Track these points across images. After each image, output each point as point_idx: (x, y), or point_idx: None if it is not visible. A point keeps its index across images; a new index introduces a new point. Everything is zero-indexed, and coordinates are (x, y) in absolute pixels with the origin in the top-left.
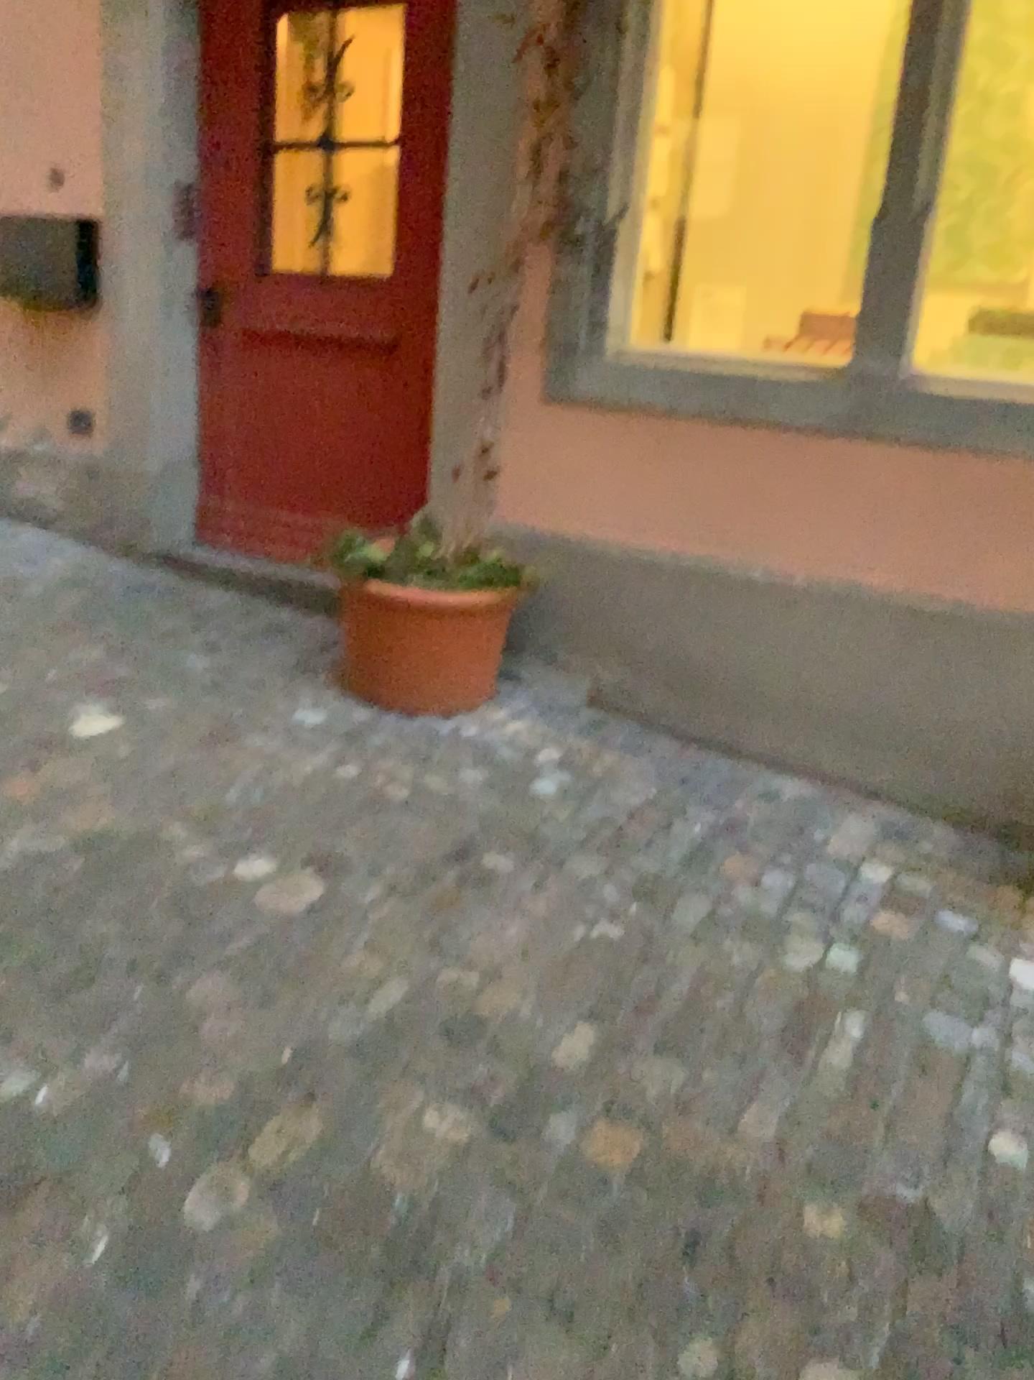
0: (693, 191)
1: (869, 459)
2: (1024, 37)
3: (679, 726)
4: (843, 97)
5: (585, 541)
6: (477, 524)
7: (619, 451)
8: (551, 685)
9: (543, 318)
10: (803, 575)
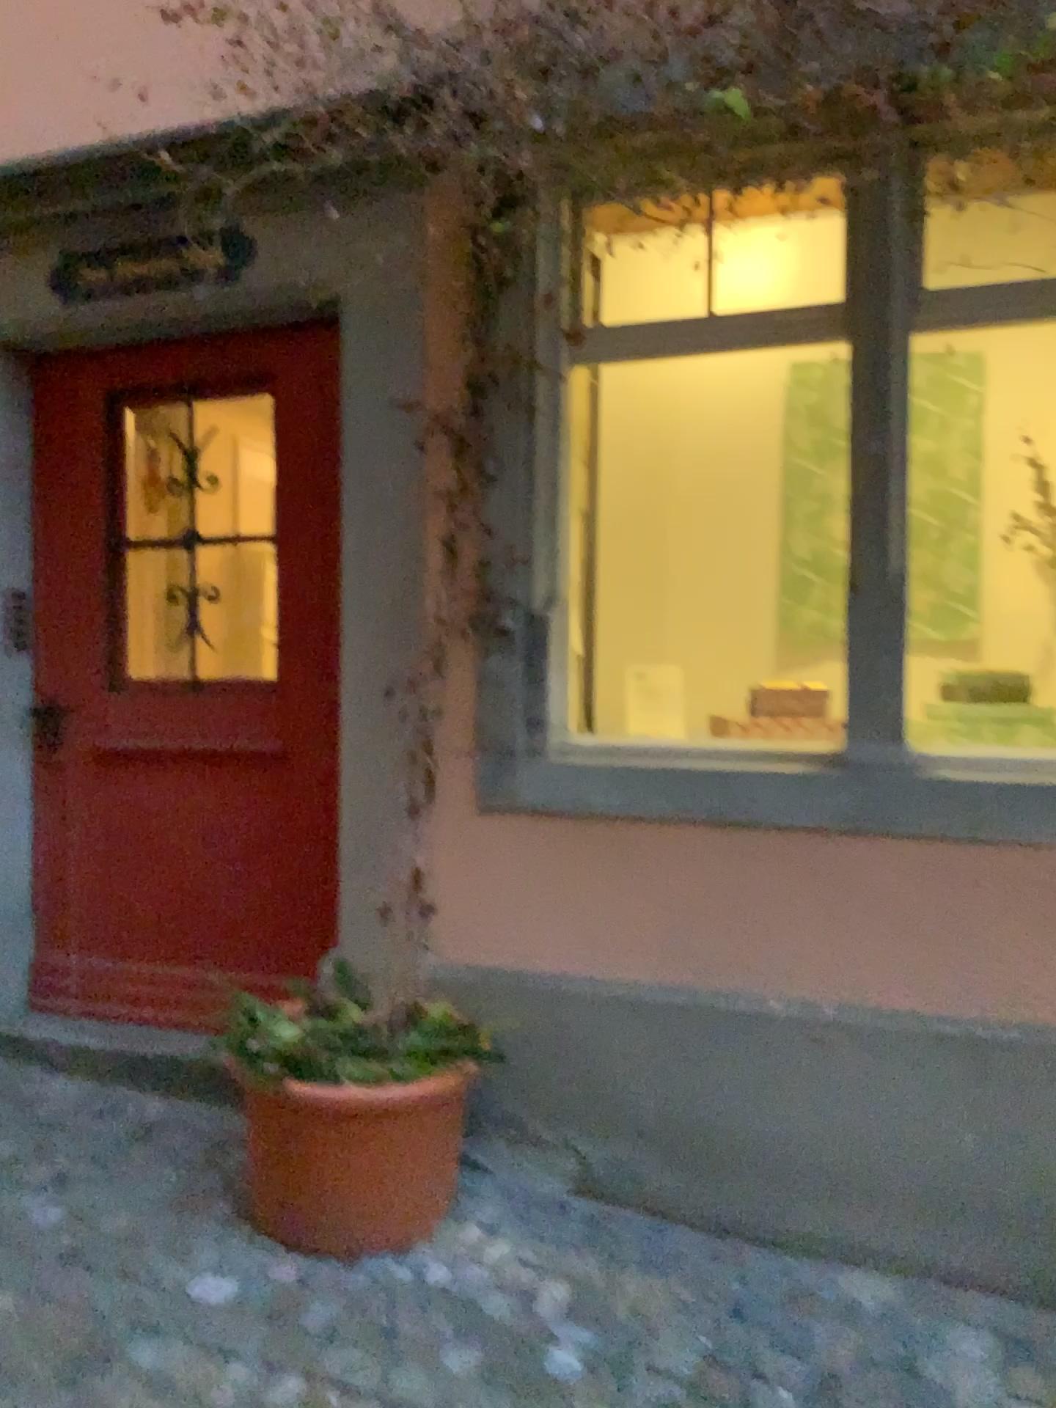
0: (602, 562)
1: (894, 856)
2: (934, 398)
3: (703, 1212)
4: (753, 462)
5: (553, 980)
6: (413, 970)
7: (583, 867)
8: (525, 1169)
9: (475, 719)
10: (836, 1003)
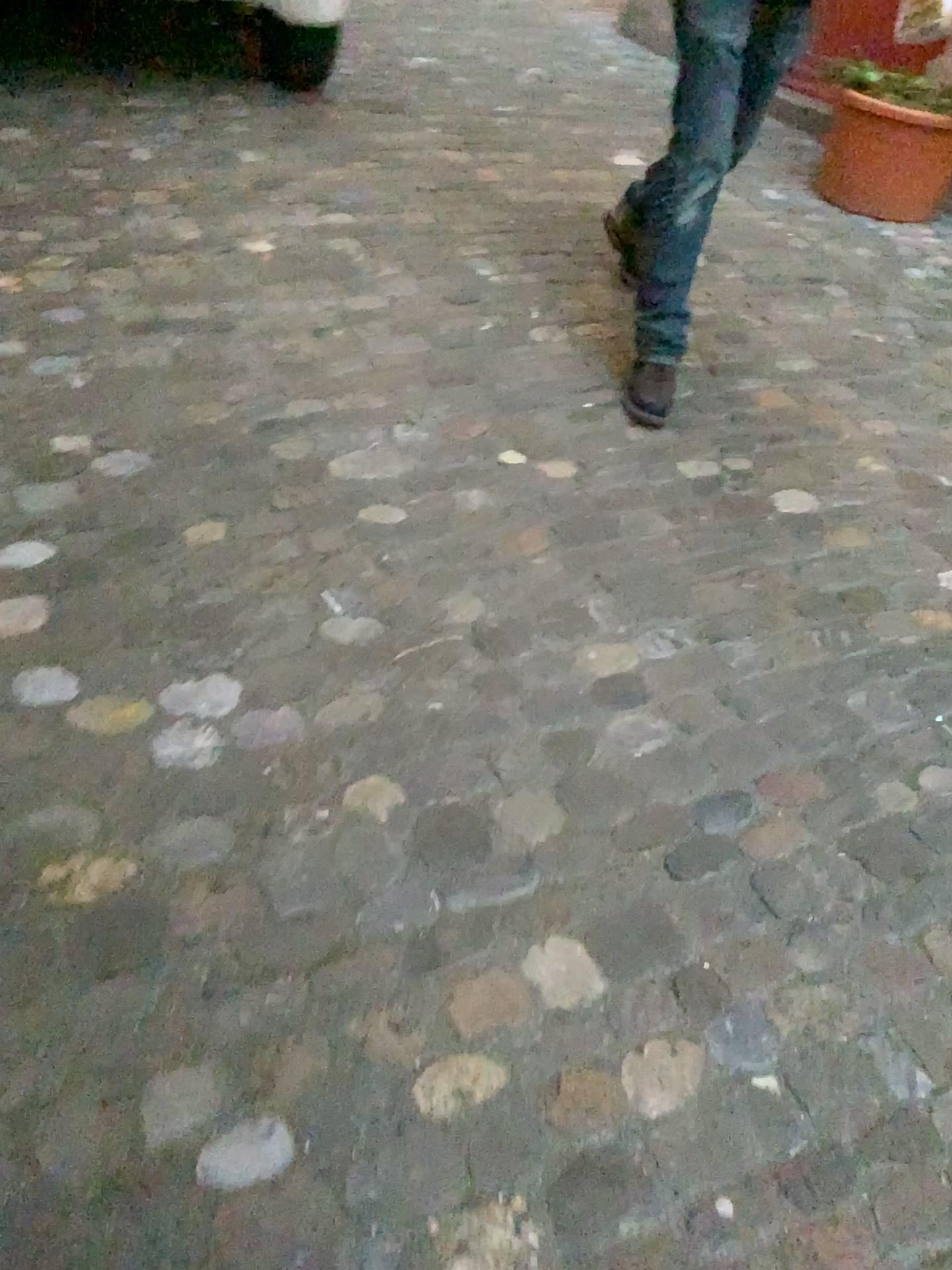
0: None
1: None
2: None
3: None
4: None
5: None
6: None
7: None
8: None
9: None
10: None
